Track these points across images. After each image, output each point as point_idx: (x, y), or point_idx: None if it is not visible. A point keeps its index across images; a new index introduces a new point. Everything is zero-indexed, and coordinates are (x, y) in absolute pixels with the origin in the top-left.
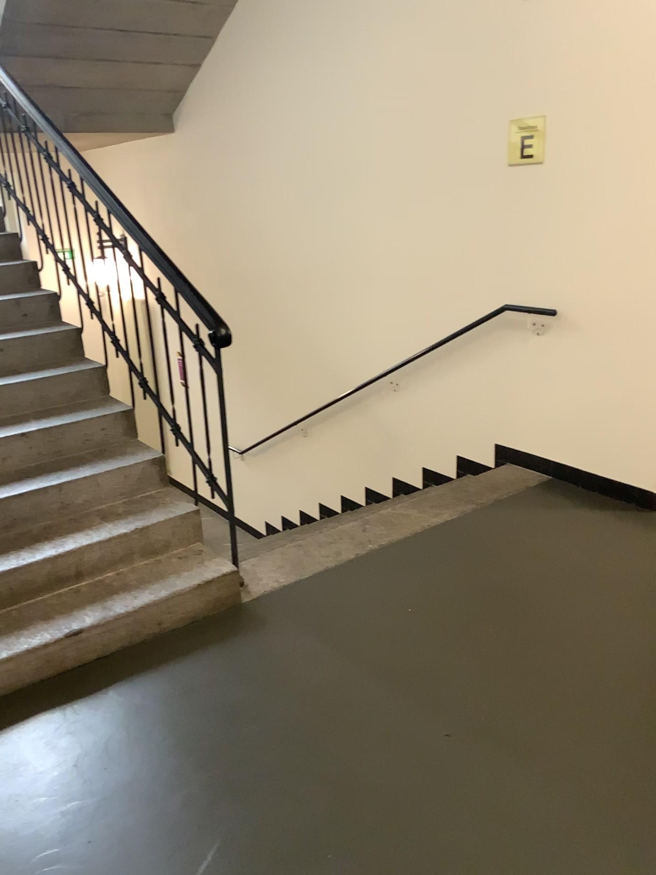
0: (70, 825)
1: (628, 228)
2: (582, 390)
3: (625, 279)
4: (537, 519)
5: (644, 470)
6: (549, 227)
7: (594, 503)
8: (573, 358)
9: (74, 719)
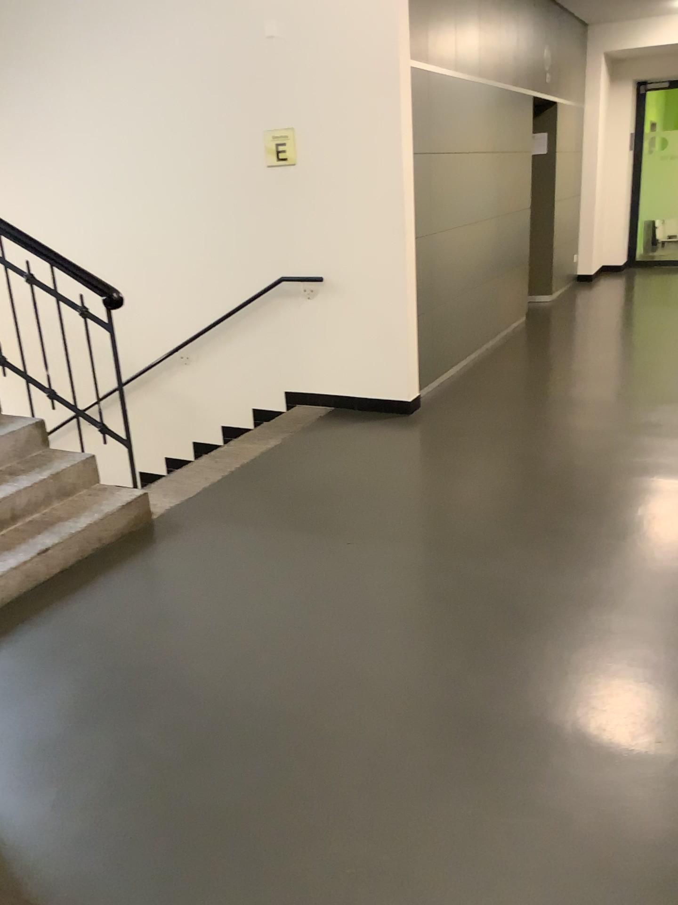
0: (128, 646)
1: (368, 210)
2: (350, 335)
3: (371, 247)
4: (339, 432)
5: (403, 386)
6: (308, 213)
7: (372, 417)
8: (339, 312)
9: (75, 604)
